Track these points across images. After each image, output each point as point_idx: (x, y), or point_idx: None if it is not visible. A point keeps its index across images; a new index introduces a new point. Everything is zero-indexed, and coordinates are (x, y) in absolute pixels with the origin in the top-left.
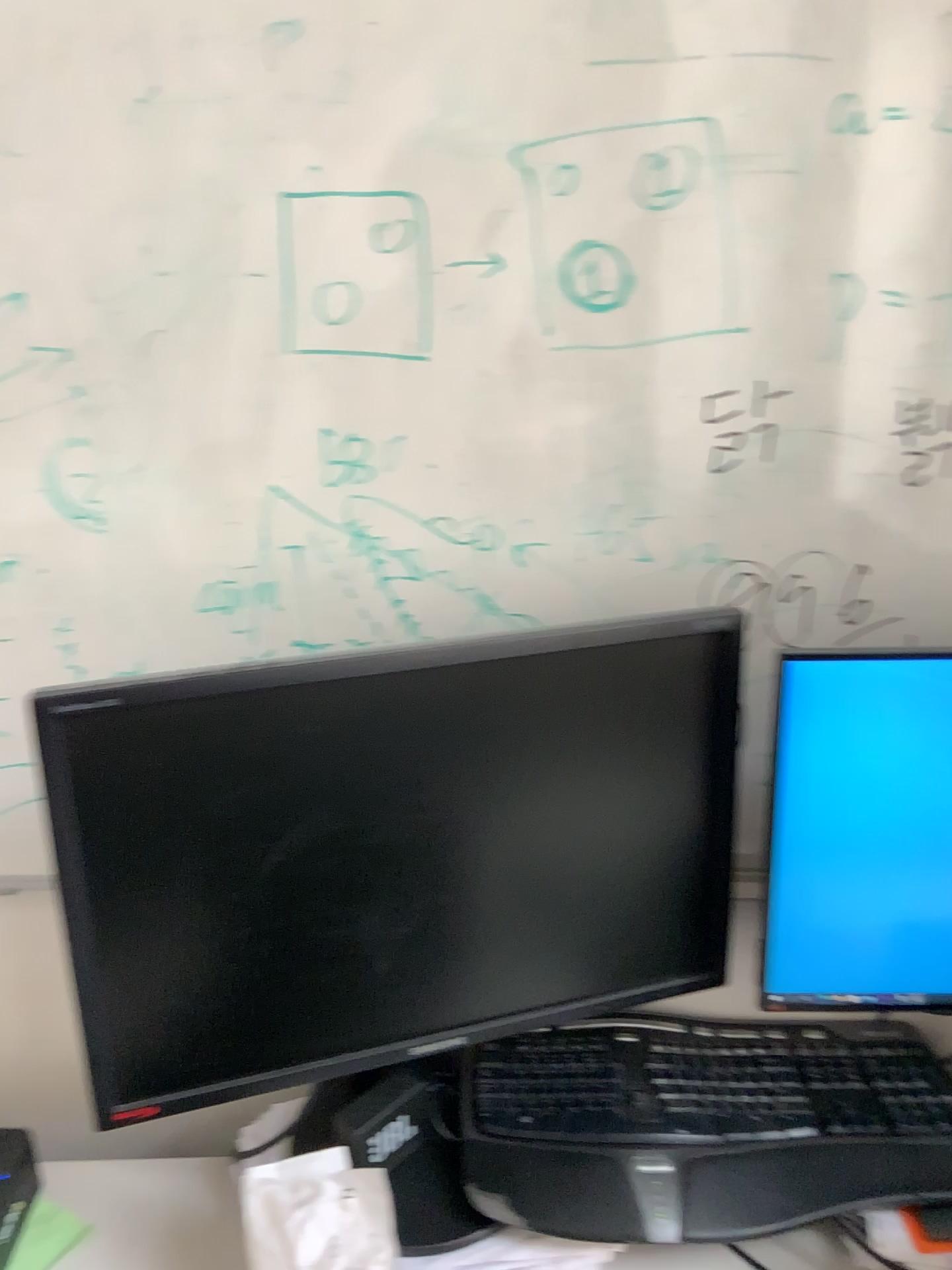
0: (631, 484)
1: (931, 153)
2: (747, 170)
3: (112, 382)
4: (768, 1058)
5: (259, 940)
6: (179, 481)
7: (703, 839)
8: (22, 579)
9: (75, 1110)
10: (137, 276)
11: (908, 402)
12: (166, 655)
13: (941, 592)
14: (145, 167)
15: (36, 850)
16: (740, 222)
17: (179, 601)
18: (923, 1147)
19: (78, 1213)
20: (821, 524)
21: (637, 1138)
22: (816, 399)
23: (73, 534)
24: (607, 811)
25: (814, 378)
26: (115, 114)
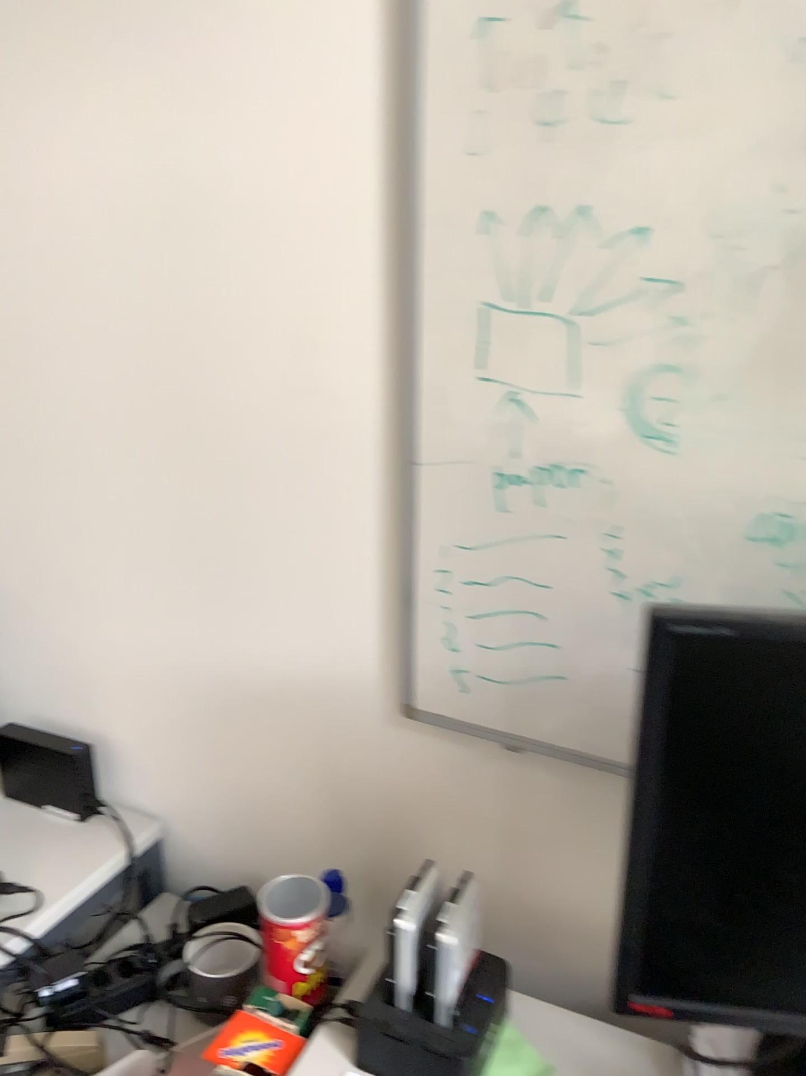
0: None
1: None
2: None
3: (712, 315)
4: None
5: (801, 885)
6: (758, 414)
7: None
8: (588, 486)
9: (532, 944)
10: (762, 214)
11: None
12: (708, 575)
13: None
14: (795, 106)
15: (547, 719)
16: None
17: (730, 527)
18: None
19: (544, 1048)
20: None
21: None
22: None
23: (642, 451)
24: None
25: None
26: (775, 55)
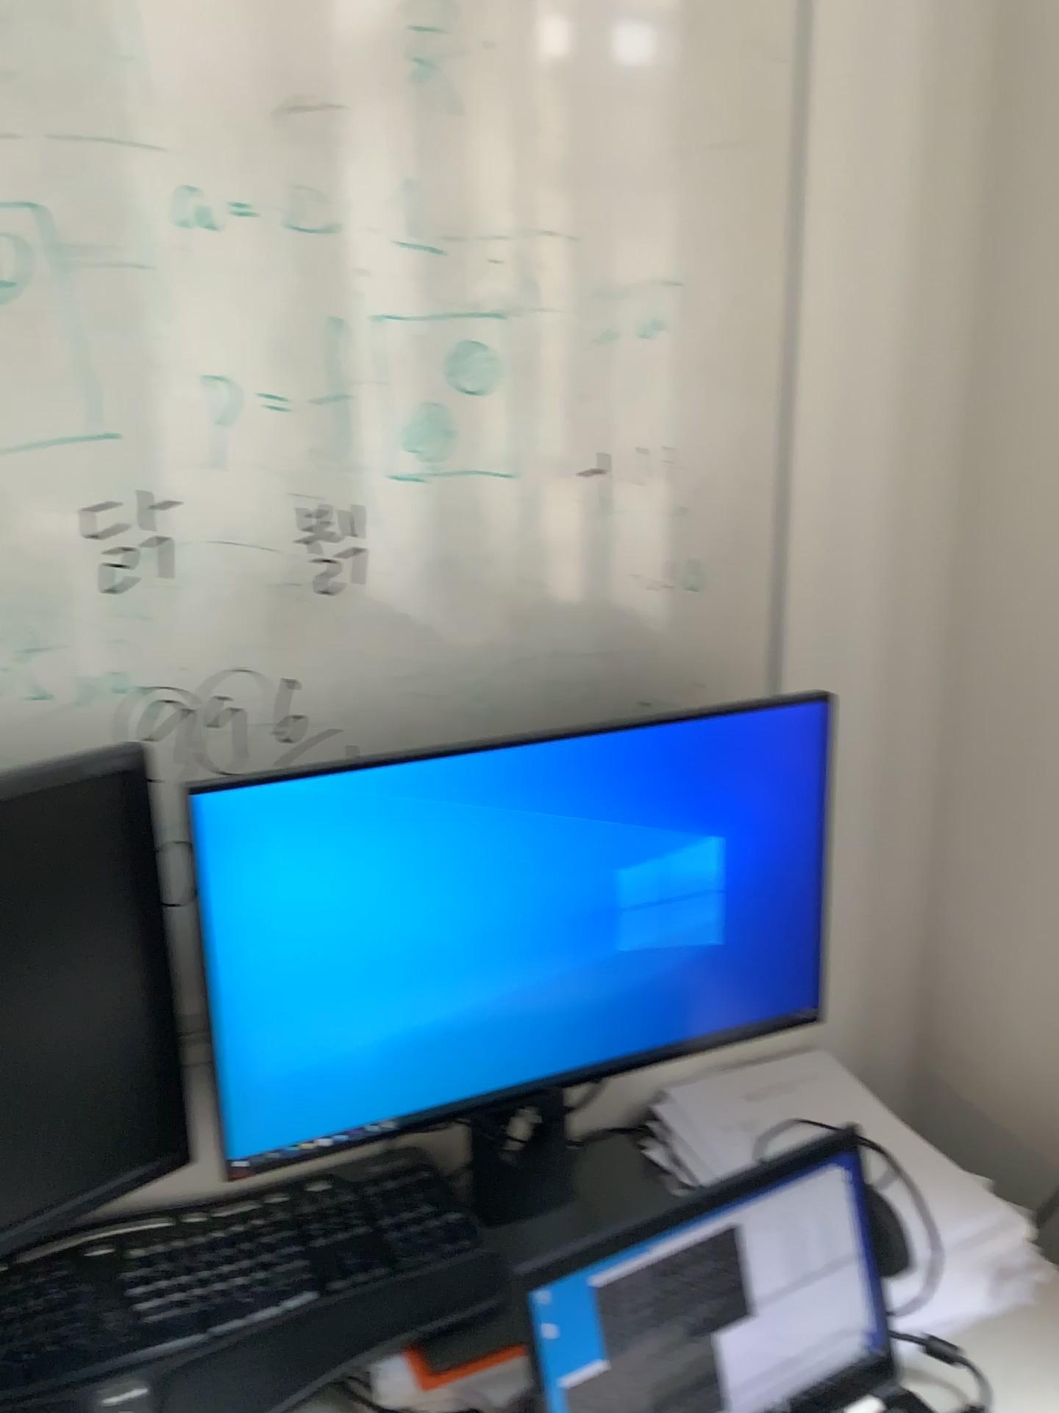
0: (10, 615)
1: (288, 252)
2: (90, 263)
3: None
4: (267, 1228)
5: None
6: None
7: (144, 1005)
8: None
9: None
10: None
11: (310, 506)
12: None
13: (377, 698)
14: None
15: None
16: (91, 319)
17: None
18: (426, 1277)
19: None
20: (239, 641)
21: (104, 1368)
22: (211, 508)
23: None
24: (11, 998)
25: (205, 485)
26: None
